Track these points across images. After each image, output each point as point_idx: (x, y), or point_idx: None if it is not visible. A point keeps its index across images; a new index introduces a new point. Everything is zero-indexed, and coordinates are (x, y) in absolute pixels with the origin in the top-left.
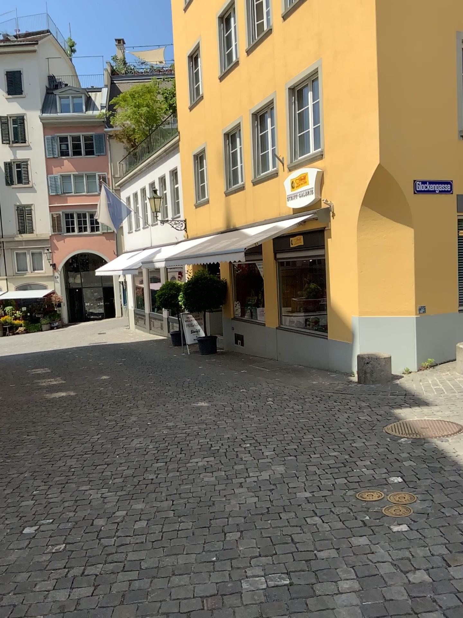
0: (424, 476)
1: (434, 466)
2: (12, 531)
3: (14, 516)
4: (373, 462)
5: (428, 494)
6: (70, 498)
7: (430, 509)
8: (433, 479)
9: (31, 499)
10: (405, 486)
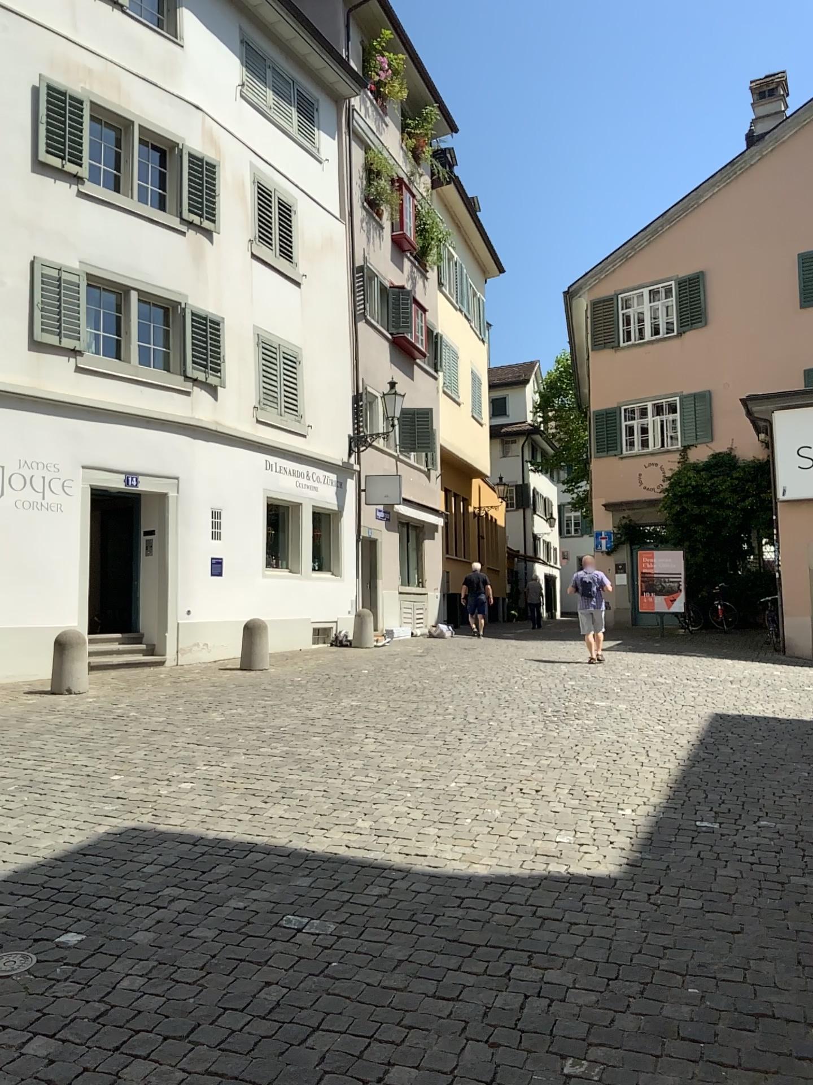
0: None
1: None
2: None
3: None
4: None
5: None
6: None
7: None
8: None
9: None
10: None
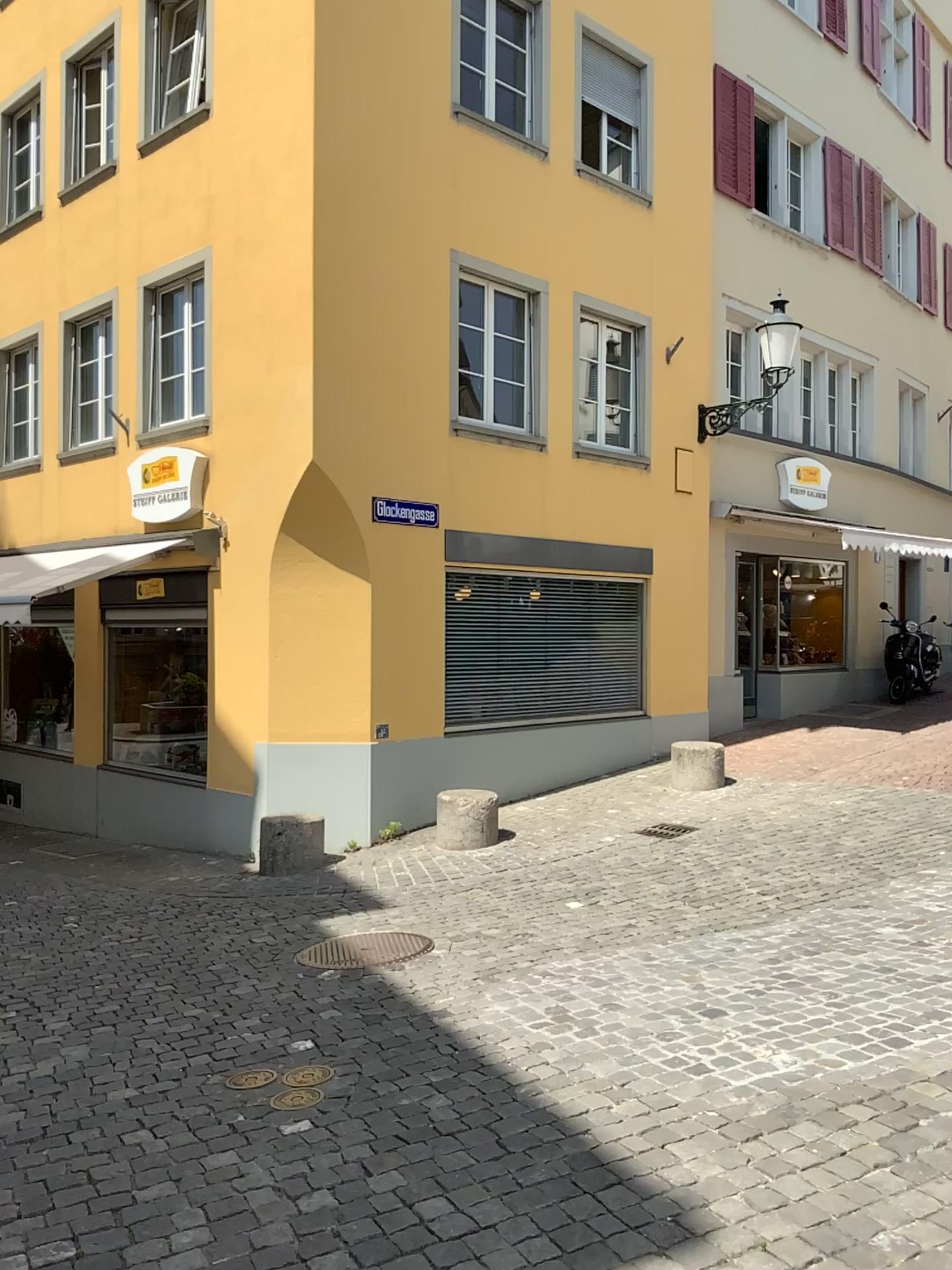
0: (354, 1034)
1: (373, 1014)
2: None
3: None
4: (266, 1019)
5: (355, 1064)
6: None
7: (354, 1088)
8: (368, 1037)
9: None
10: (318, 1055)
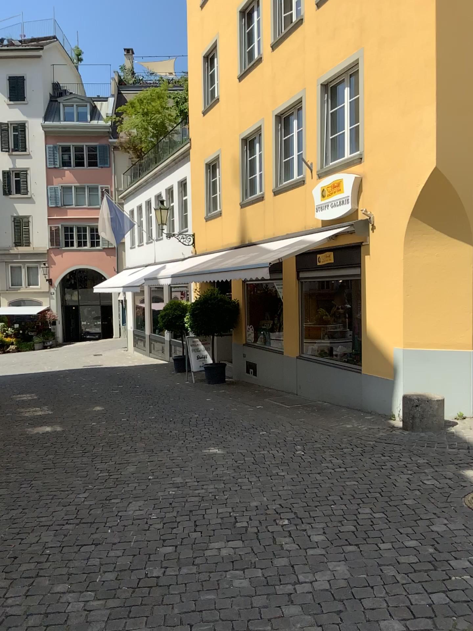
0: None
1: None
2: None
3: None
4: None
5: None
6: (36, 611)
7: None
8: None
9: None
10: None
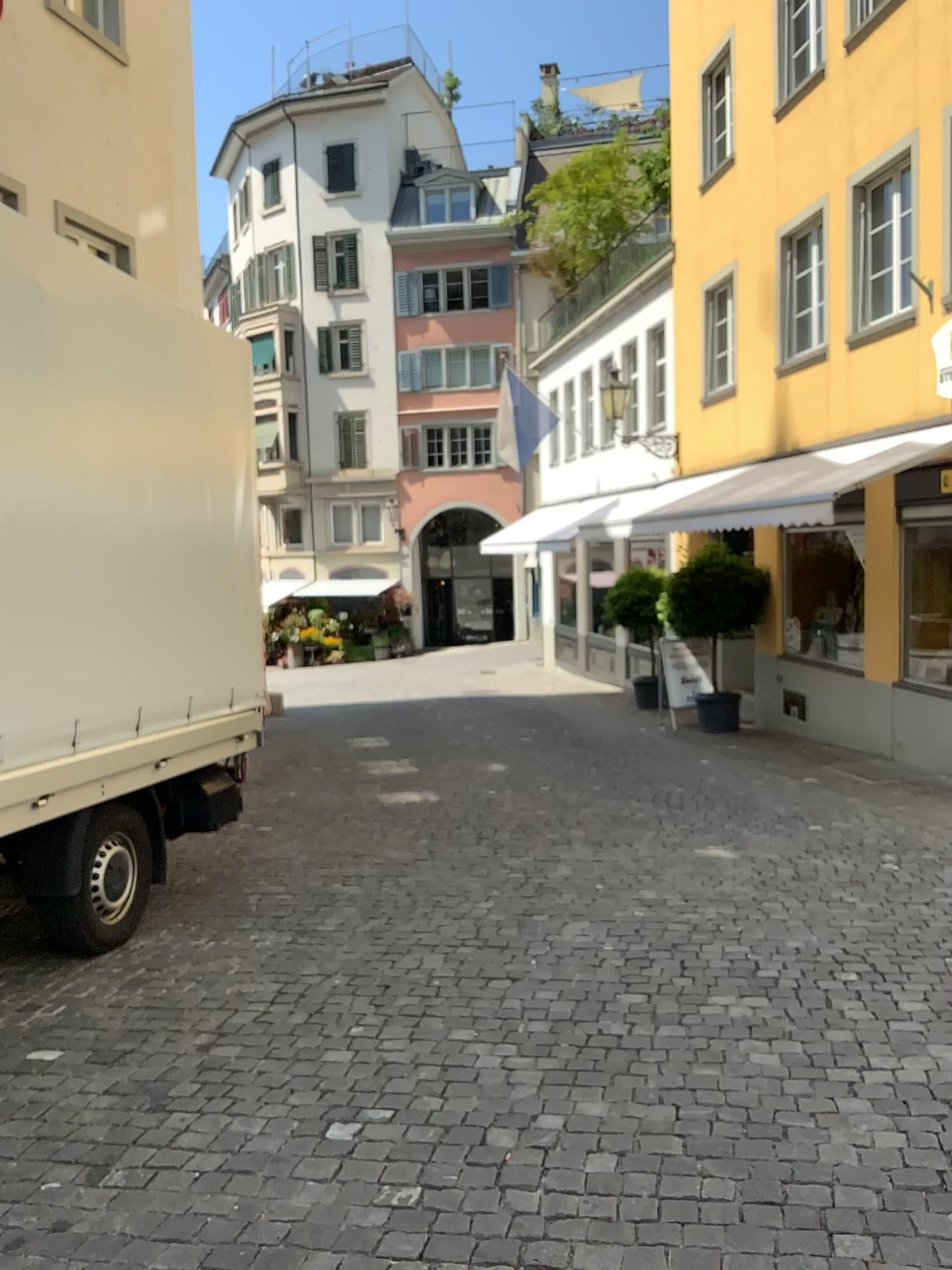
0: None
1: None
2: (306, 1125)
3: (311, 1089)
4: None
5: None
6: (432, 1058)
7: None
8: None
9: (348, 1047)
10: None
